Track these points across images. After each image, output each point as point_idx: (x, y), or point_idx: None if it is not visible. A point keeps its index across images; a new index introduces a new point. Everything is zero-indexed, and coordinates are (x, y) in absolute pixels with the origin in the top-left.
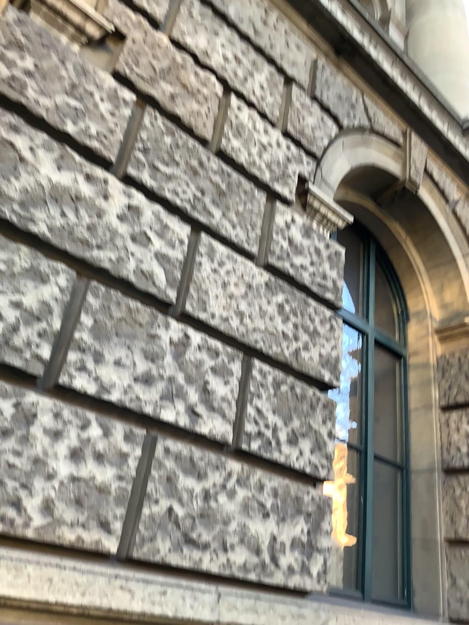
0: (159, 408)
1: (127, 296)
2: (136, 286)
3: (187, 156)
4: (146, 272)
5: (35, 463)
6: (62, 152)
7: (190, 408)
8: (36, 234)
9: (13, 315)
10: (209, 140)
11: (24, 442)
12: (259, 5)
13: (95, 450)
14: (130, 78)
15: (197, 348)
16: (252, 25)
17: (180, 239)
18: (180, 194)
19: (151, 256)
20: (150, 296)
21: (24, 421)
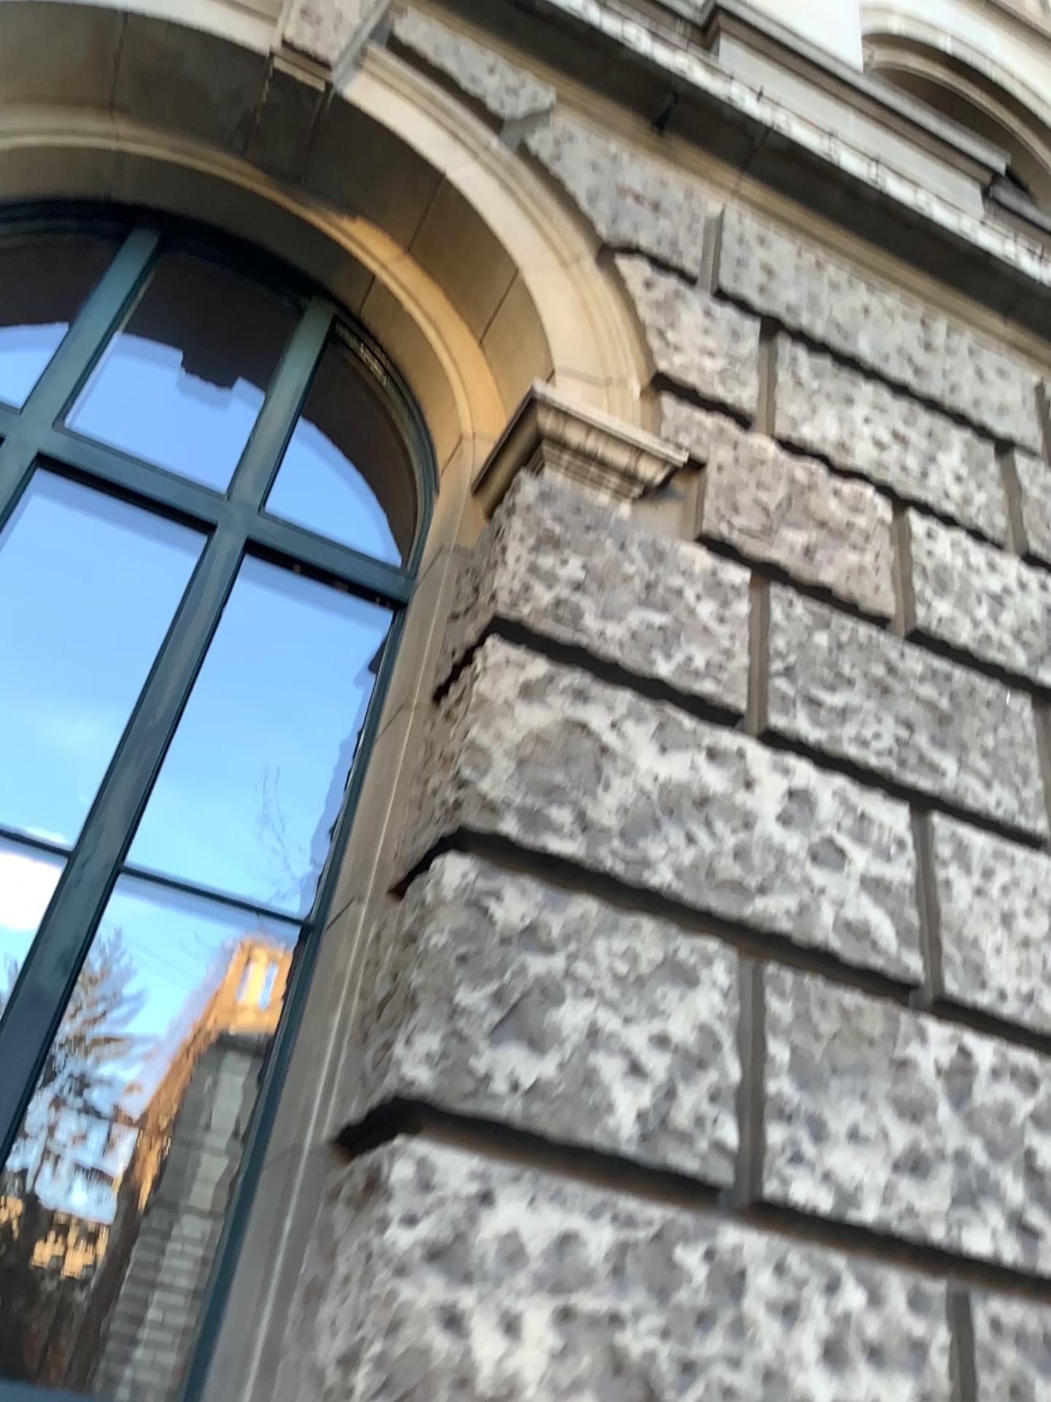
0: (956, 1224)
1: (834, 982)
2: (846, 957)
3: (863, 658)
4: (857, 924)
5: (769, 1382)
6: (662, 713)
7: (1013, 1215)
8: (661, 889)
9: (661, 1065)
10: (893, 614)
11: (740, 1336)
12: (906, 311)
13: (865, 1339)
14: (730, 535)
15: (989, 1072)
16: (906, 355)
17: (897, 838)
18: (872, 742)
19: (857, 887)
20: (875, 973)
21: (729, 1289)
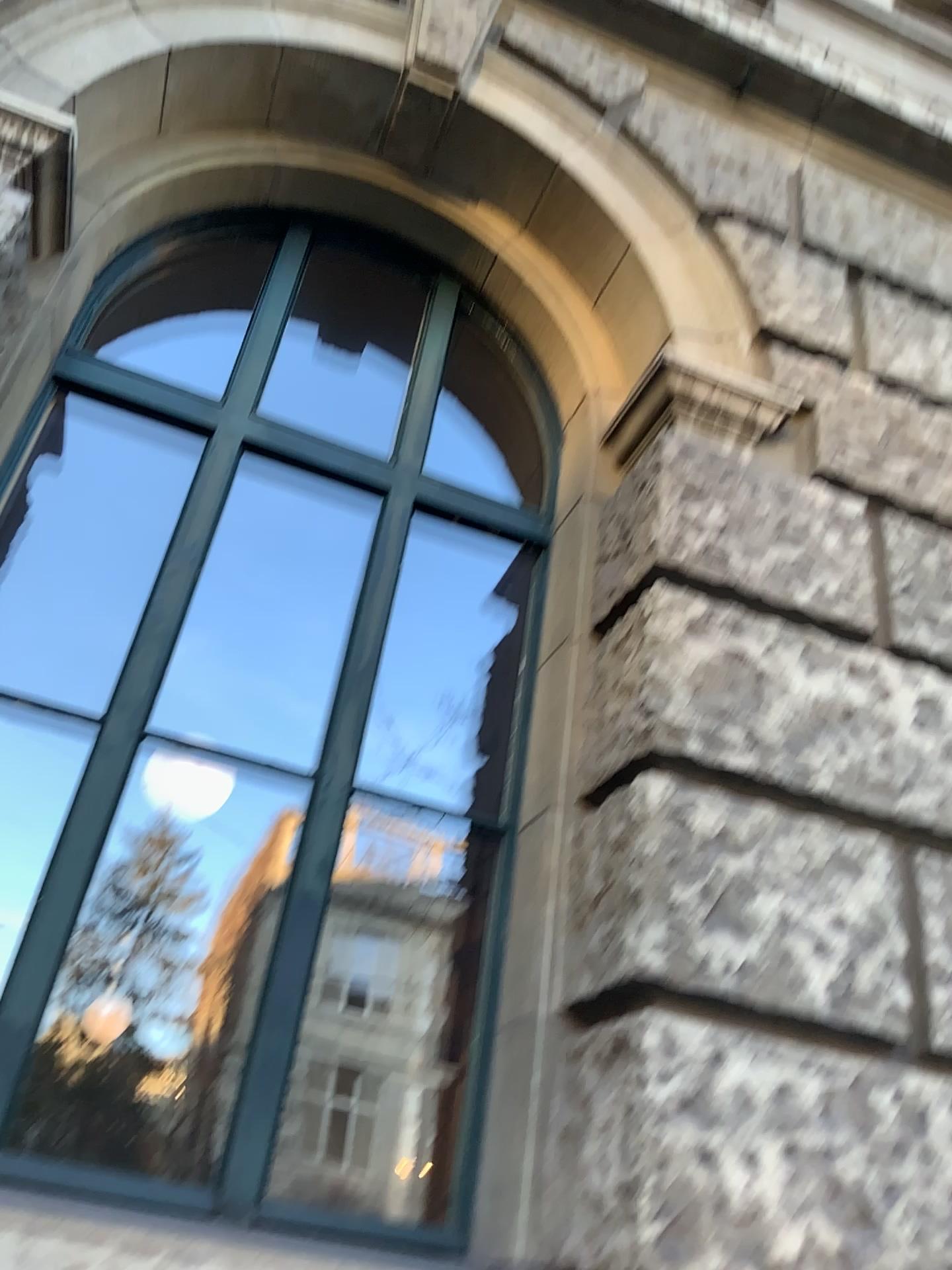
0: None
1: None
2: None
3: None
4: None
5: None
6: (806, 643)
7: None
8: (824, 797)
9: (840, 945)
10: None
11: (926, 1167)
12: None
13: None
14: (843, 477)
15: None
16: None
17: None
18: None
19: None
20: None
21: (914, 1129)
